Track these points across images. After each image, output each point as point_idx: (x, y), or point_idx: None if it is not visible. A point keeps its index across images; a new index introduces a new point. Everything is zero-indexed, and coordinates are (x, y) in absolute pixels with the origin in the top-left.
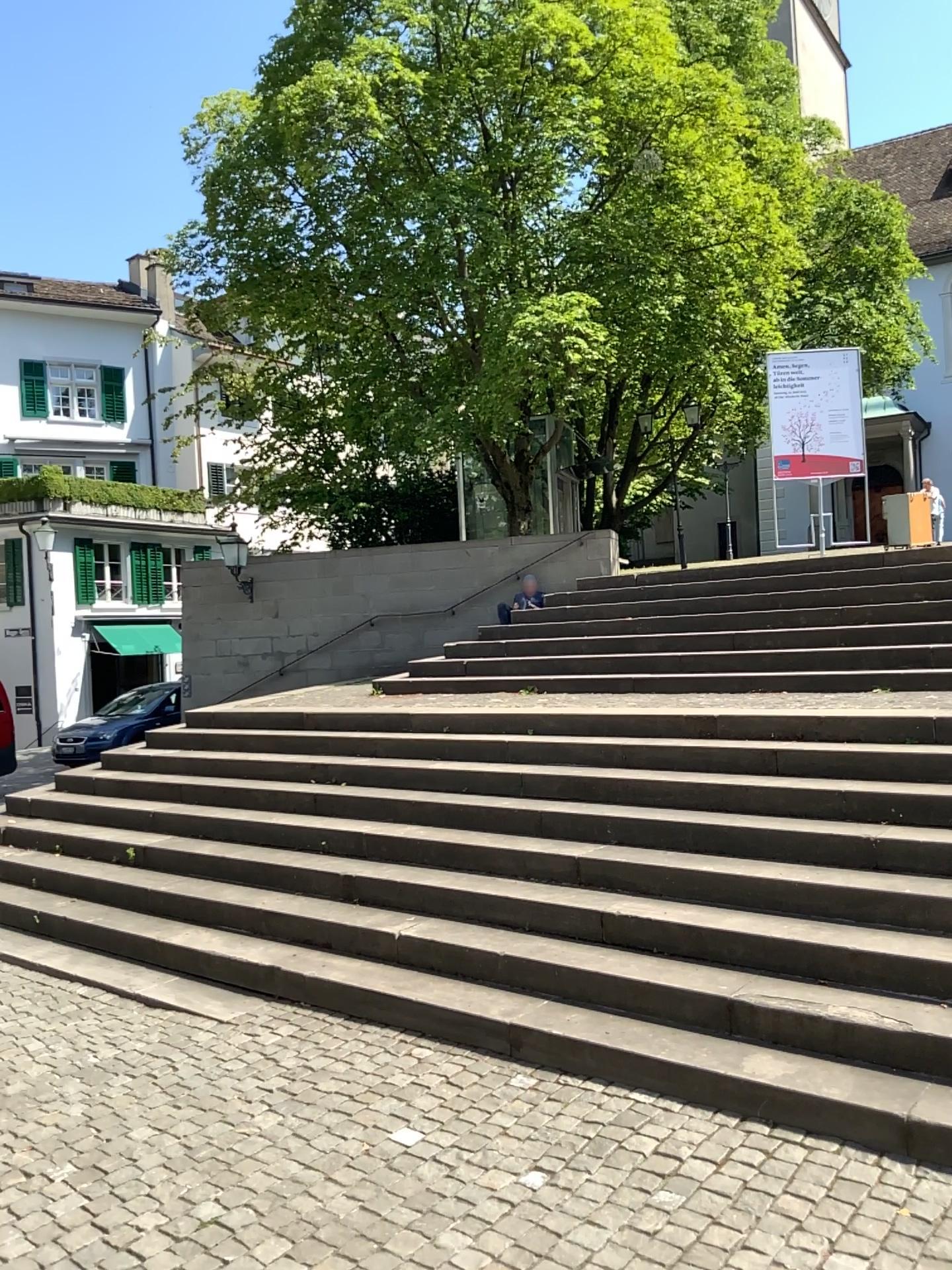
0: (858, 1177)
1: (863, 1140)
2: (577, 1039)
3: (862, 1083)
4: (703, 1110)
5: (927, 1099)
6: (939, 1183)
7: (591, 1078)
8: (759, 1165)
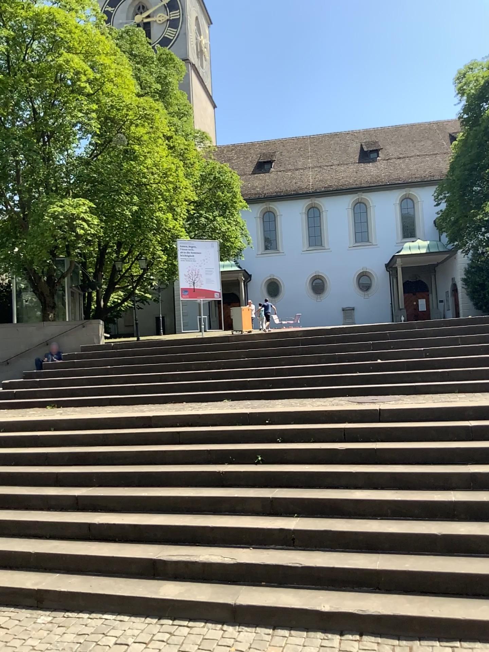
0: (212, 636)
1: (214, 618)
2: (74, 592)
3: (215, 590)
4: (139, 617)
5: (243, 593)
6: (247, 631)
7: (82, 611)
8: (166, 639)
